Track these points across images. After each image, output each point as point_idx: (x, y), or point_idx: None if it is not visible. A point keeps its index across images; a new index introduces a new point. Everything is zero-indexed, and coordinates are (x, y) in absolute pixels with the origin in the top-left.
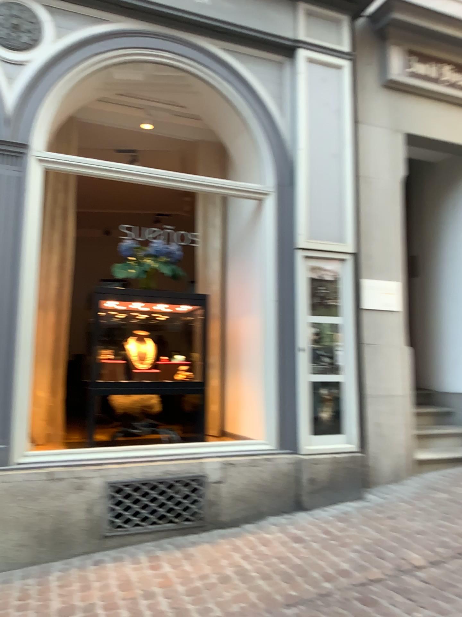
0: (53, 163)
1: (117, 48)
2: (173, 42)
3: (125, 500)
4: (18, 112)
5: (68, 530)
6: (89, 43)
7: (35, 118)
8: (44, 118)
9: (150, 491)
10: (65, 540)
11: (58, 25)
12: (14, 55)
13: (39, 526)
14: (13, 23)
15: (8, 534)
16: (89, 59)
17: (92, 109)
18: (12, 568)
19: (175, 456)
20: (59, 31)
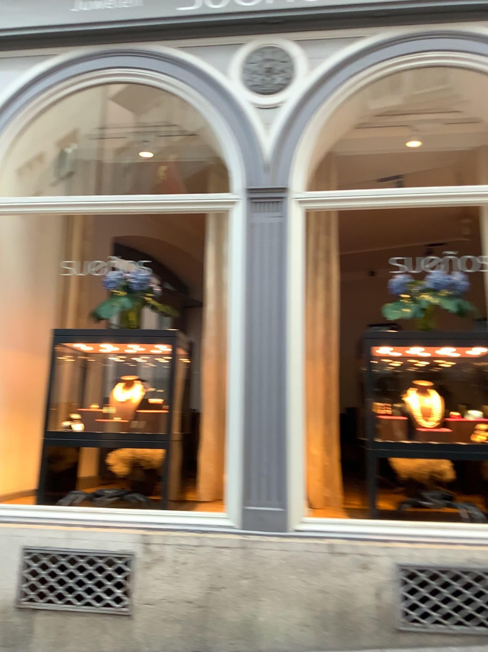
0: (313, 202)
1: (373, 63)
2: (439, 38)
3: (422, 589)
4: (276, 157)
5: (355, 616)
6: (342, 67)
7: (293, 158)
8: (301, 156)
9: (452, 582)
10: (353, 628)
11: (310, 58)
12: (269, 100)
13: (323, 606)
14: (267, 68)
15: (291, 610)
16: (344, 84)
17: (350, 140)
18: (297, 650)
19: (482, 541)
20: (311, 64)
